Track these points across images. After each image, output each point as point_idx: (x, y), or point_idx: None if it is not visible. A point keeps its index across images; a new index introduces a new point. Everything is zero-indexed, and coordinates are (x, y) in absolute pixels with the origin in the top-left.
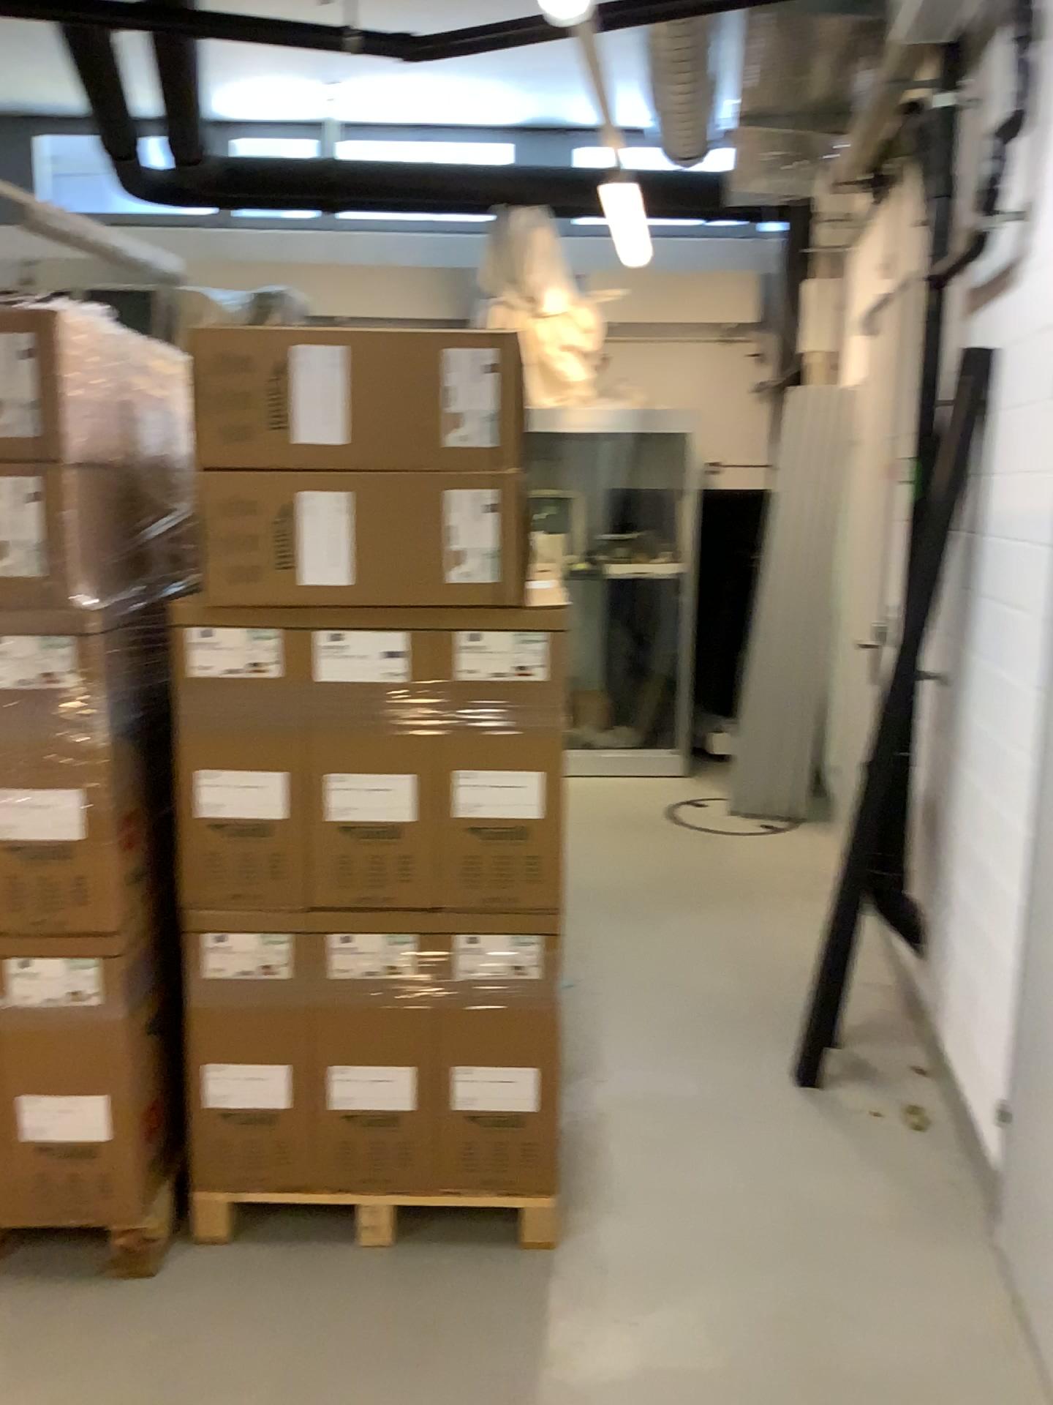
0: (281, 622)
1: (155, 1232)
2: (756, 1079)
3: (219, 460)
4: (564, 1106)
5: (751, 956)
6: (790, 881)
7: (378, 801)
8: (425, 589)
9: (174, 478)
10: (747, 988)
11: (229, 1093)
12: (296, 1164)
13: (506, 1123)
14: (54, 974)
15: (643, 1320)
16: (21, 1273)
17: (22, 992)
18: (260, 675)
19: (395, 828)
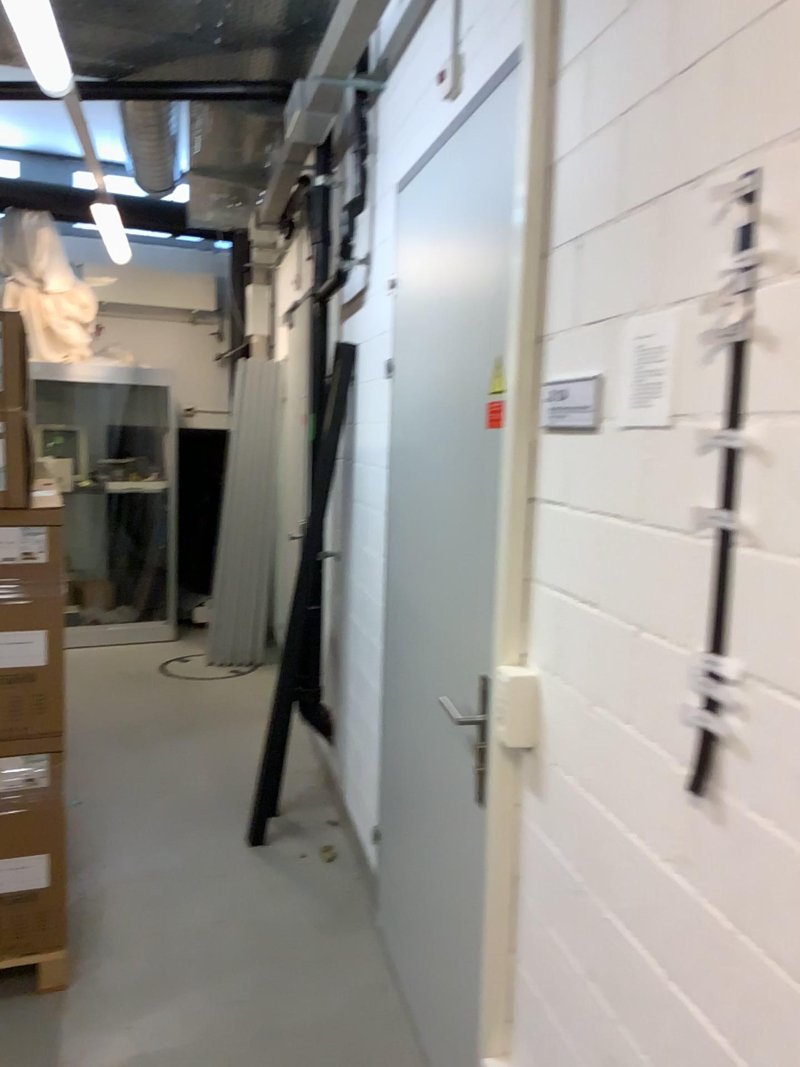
0: None
1: None
2: (219, 846)
3: None
4: (72, 888)
5: (218, 763)
6: (248, 708)
7: None
8: None
9: None
10: (214, 785)
11: None
12: None
13: (22, 900)
14: None
15: (132, 1025)
16: None
17: None
18: None
19: None
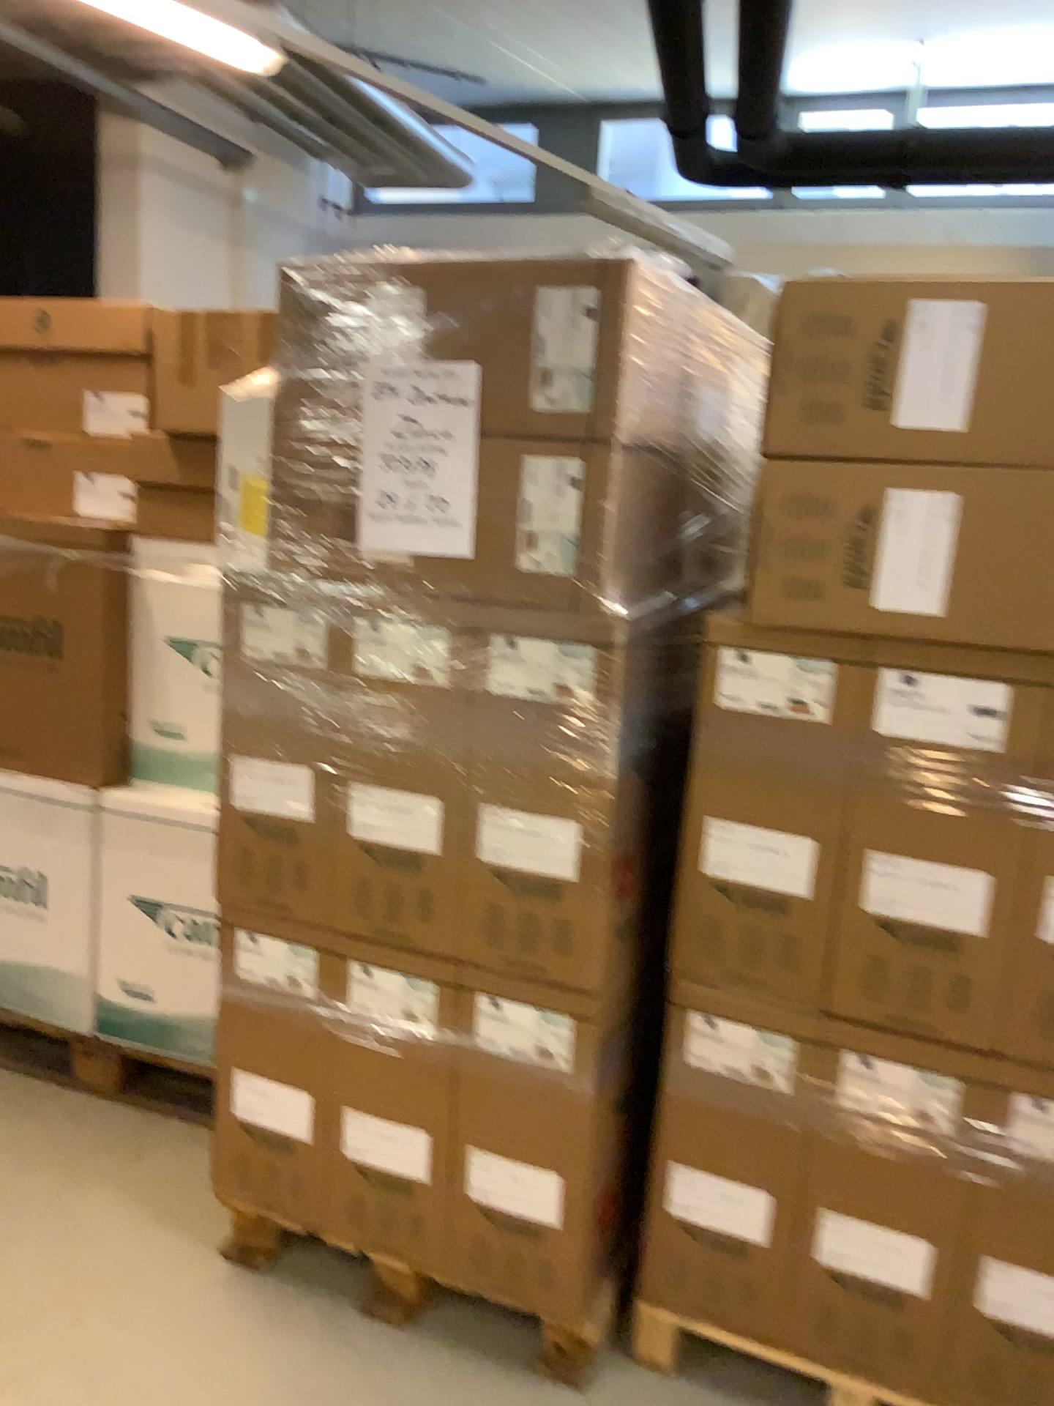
0: (841, 654)
1: (592, 1336)
2: None
3: (790, 446)
4: None
5: None
6: None
7: (937, 899)
8: (1045, 631)
9: (728, 467)
10: None
11: (697, 1204)
12: (764, 1311)
13: (1052, 1353)
14: (524, 1024)
15: None
16: (448, 1333)
17: (488, 1035)
18: (804, 717)
19: (955, 937)
